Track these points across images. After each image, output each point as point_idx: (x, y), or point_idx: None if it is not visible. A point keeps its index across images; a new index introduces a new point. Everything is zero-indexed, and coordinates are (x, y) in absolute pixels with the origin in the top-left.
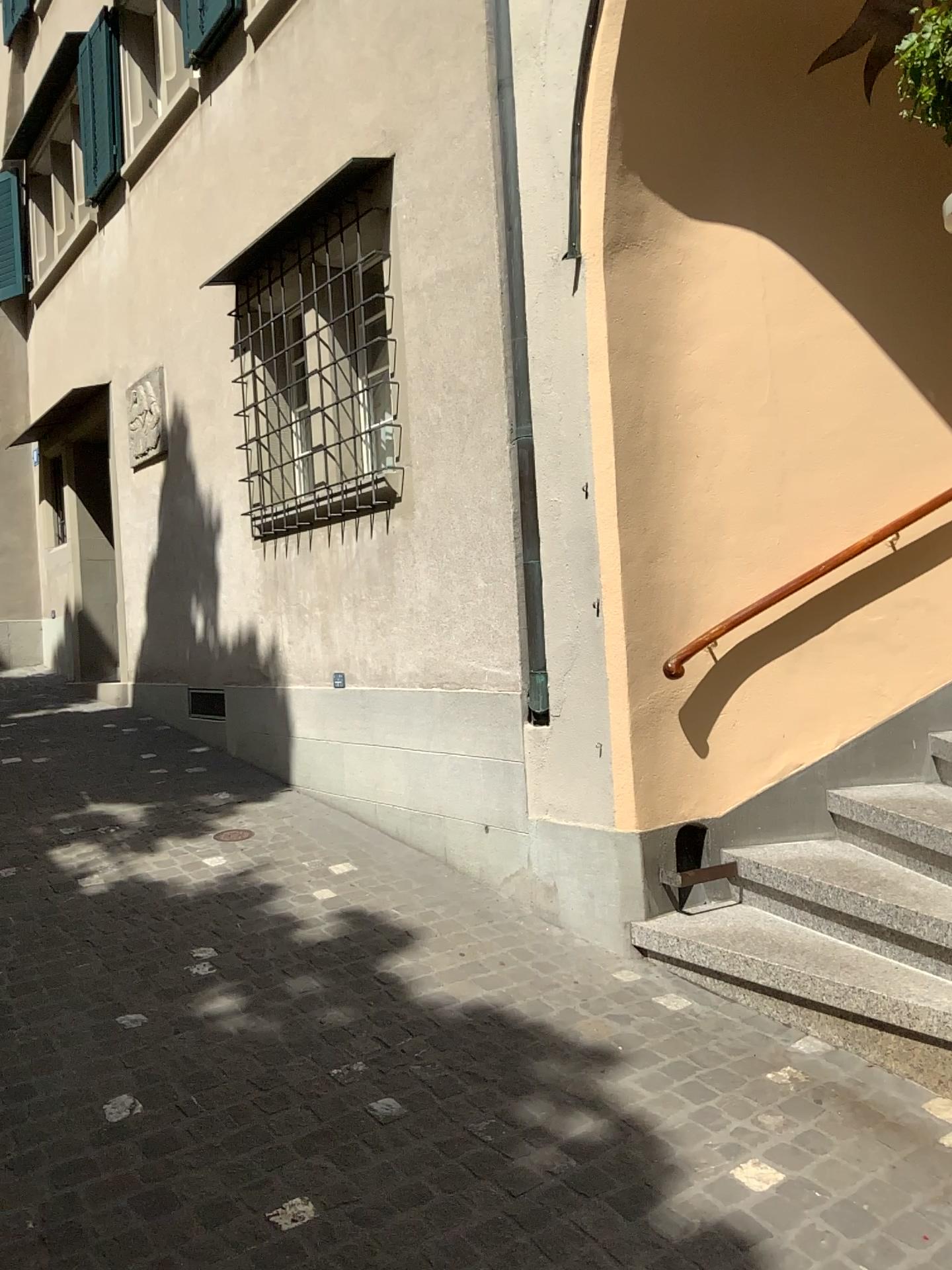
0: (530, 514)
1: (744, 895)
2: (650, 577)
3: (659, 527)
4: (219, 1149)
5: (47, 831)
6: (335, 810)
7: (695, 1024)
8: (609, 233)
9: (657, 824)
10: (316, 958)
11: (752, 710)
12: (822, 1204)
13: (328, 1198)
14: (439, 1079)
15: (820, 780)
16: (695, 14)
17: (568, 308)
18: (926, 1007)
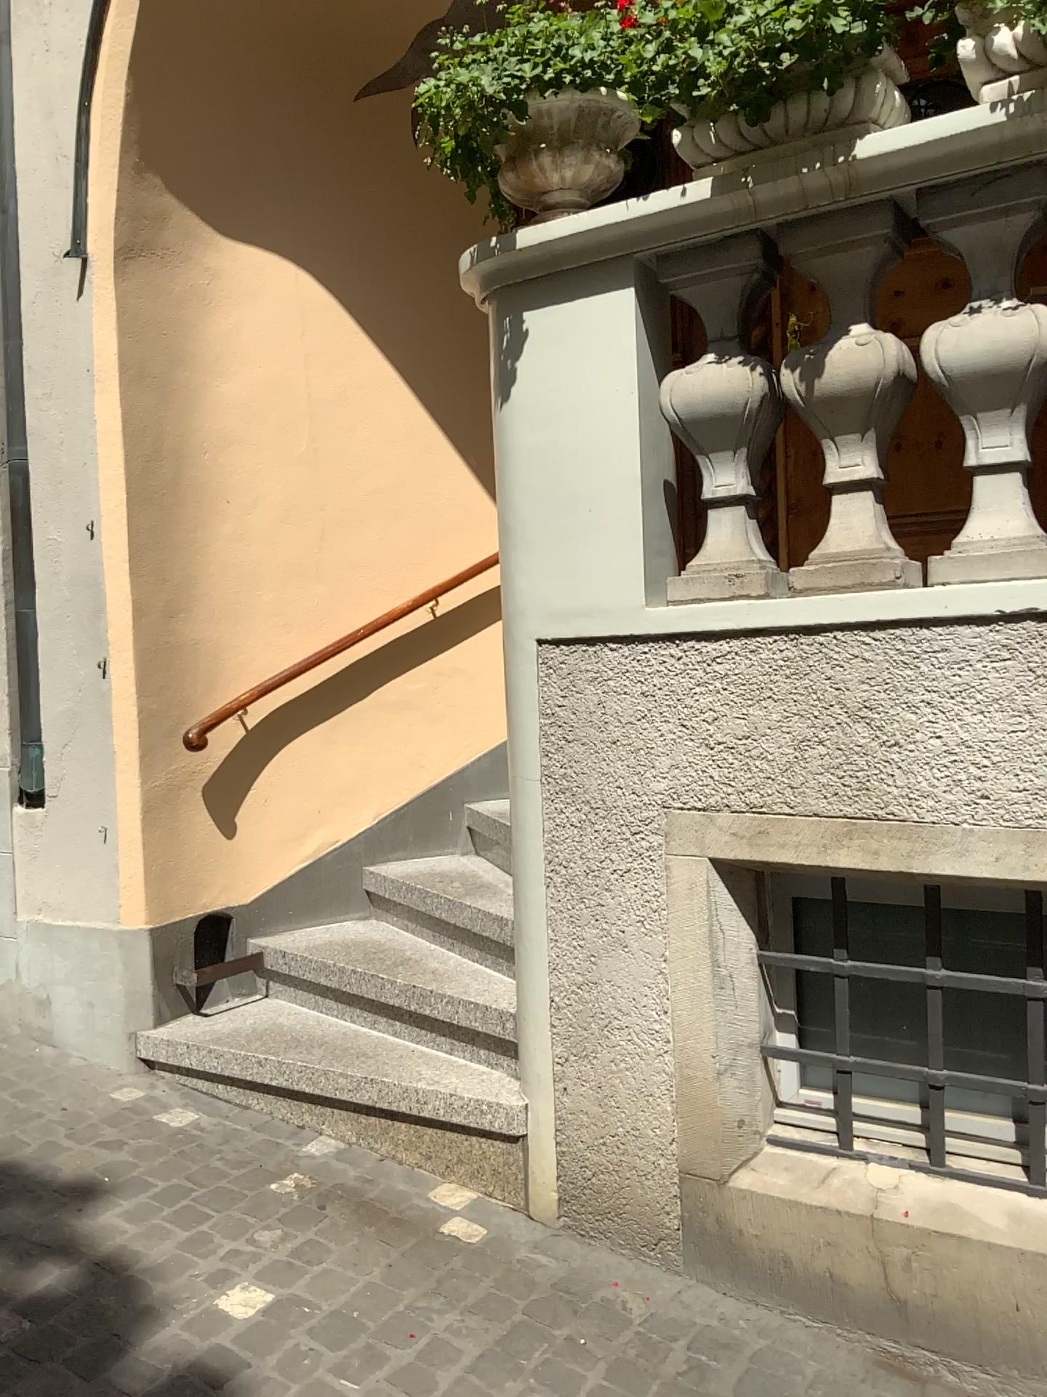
0: (24, 555)
1: (268, 988)
2: (168, 635)
3: (180, 578)
4: None
5: None
6: None
7: (198, 1140)
8: (121, 235)
9: (172, 916)
10: None
11: (284, 784)
12: (308, 1320)
13: None
14: None
15: (356, 857)
16: (228, 8)
17: (71, 316)
18: (434, 1091)
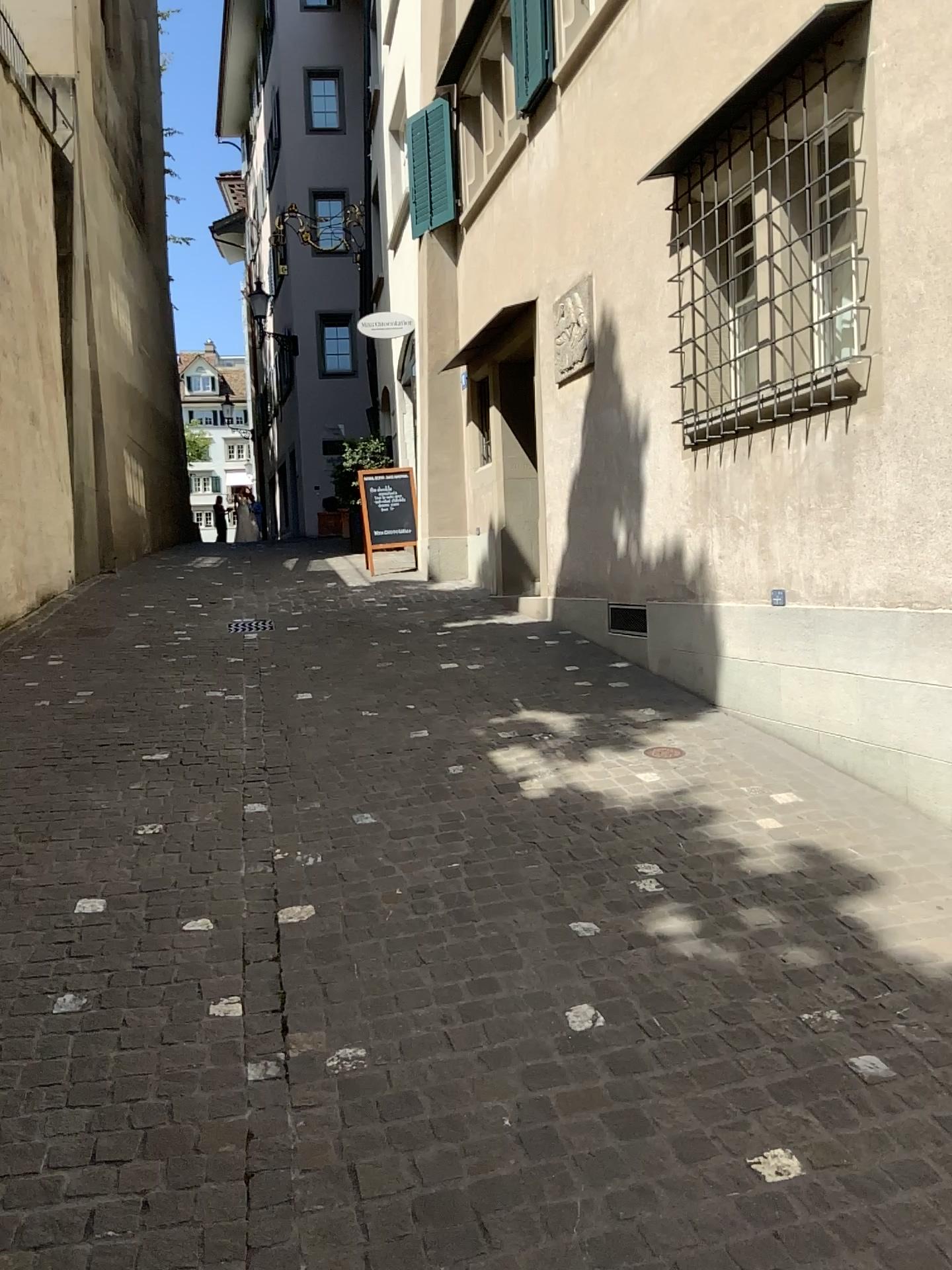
0: None
1: None
2: None
3: None
4: (686, 1078)
5: (488, 735)
6: (772, 734)
7: None
8: None
9: None
10: (769, 889)
11: None
12: None
13: (811, 1155)
14: (927, 1044)
15: None
16: None
17: None
18: None
